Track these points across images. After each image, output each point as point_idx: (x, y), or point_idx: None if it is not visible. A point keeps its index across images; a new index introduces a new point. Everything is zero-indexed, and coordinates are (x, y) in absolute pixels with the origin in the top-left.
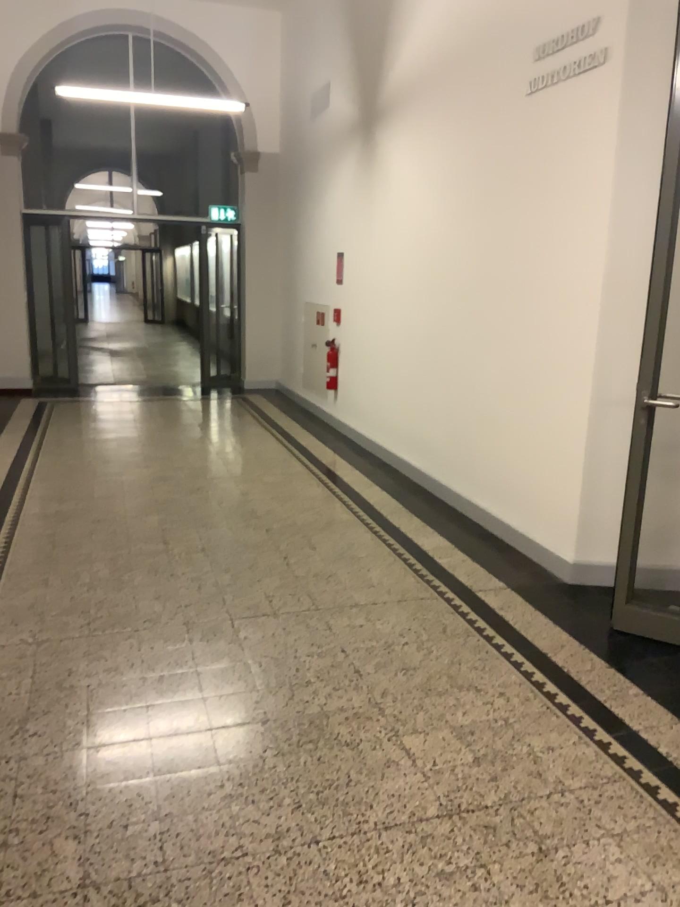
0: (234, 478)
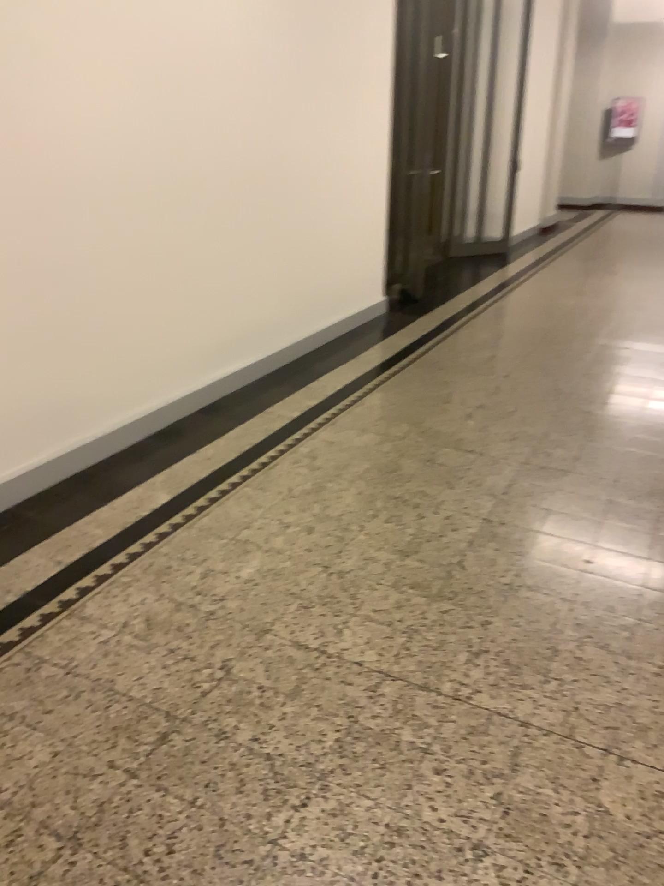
0: (458, 419)
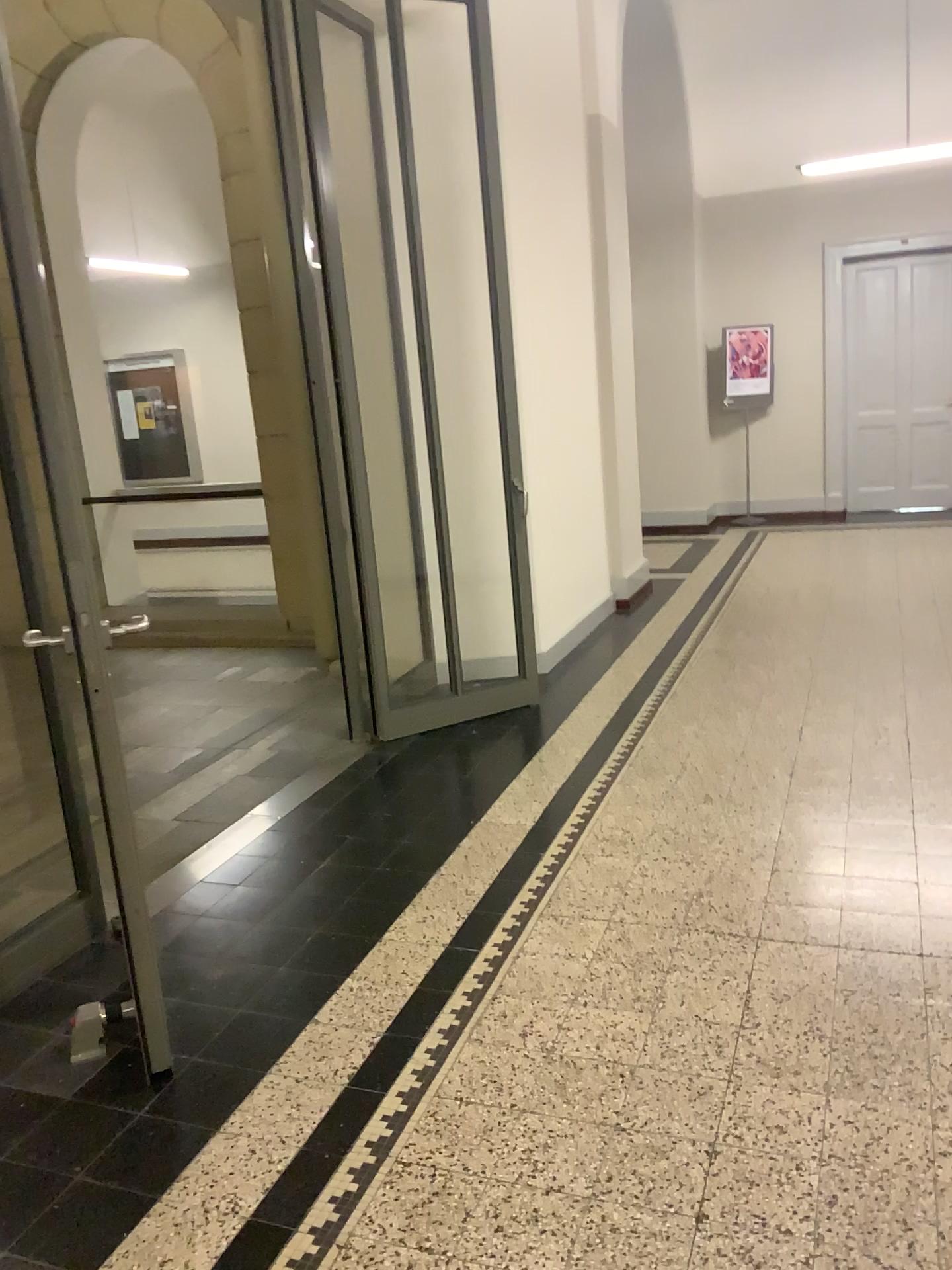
0: None
